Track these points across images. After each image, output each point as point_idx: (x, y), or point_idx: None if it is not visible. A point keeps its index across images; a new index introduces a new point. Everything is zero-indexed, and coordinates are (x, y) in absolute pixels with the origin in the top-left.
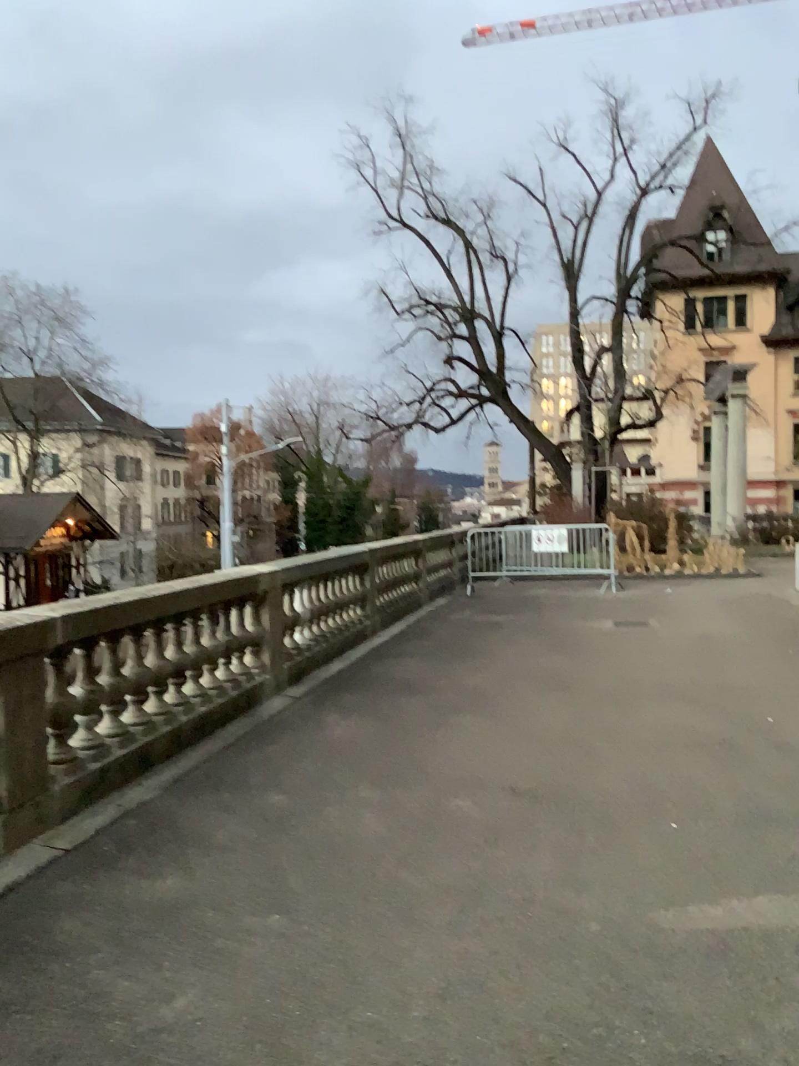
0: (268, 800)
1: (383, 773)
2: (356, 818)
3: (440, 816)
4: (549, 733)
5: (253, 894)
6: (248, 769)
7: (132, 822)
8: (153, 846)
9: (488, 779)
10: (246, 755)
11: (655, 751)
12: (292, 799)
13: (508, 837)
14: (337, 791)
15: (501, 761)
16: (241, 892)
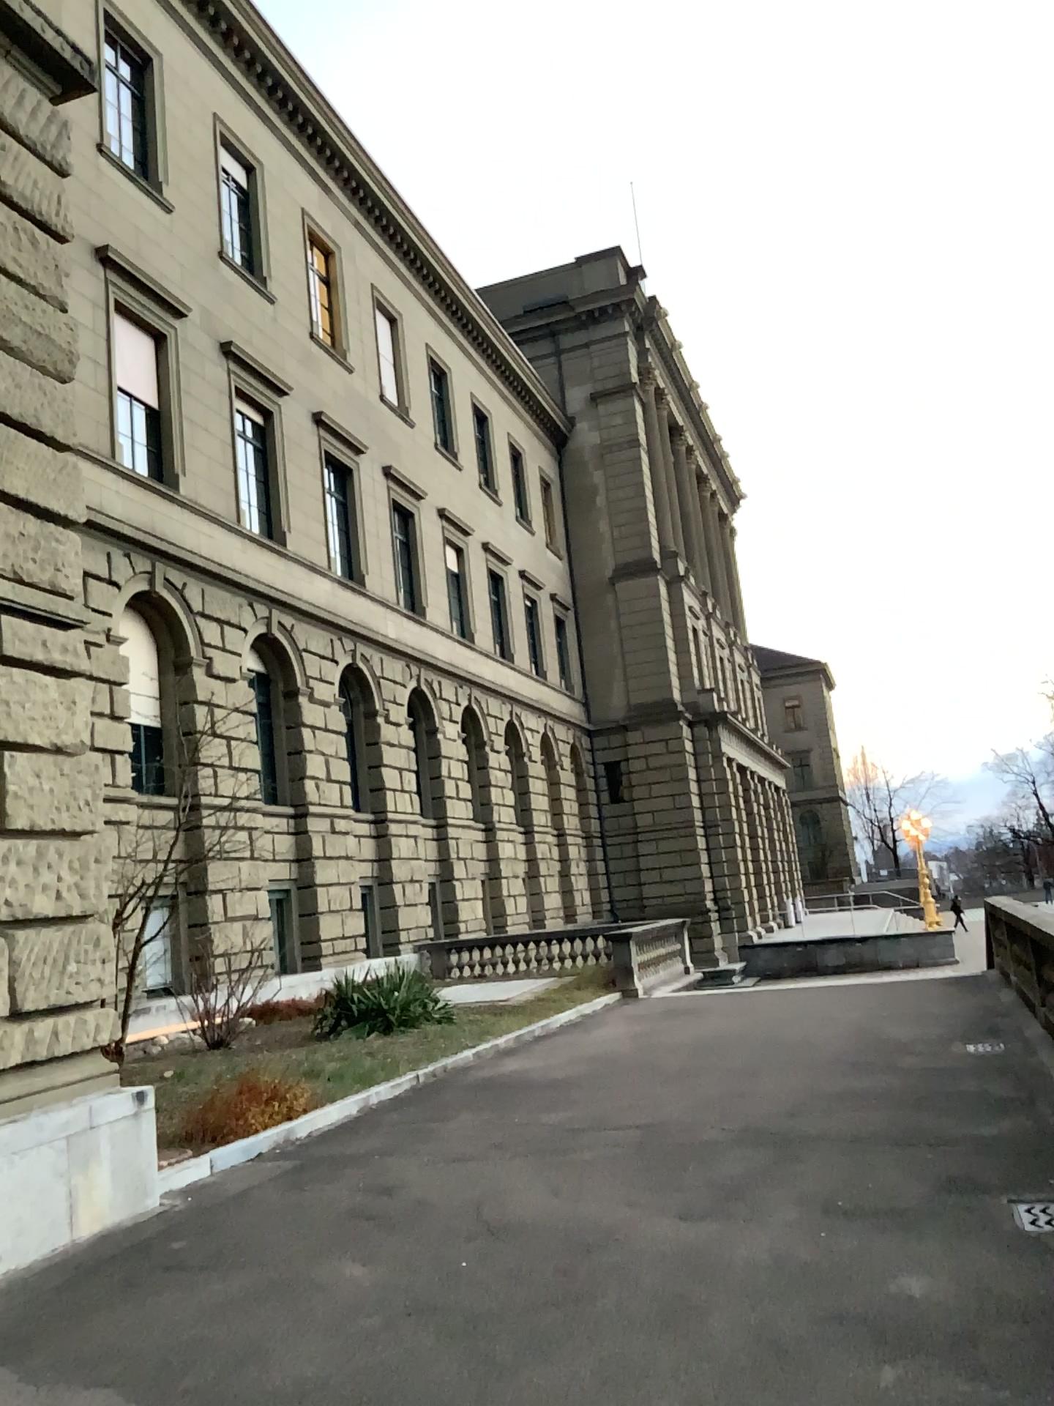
0: None
1: None
2: None
3: None
4: None
5: None
6: None
7: None
8: None
9: None
10: None
11: None
12: None
13: None
14: None
15: None
16: None
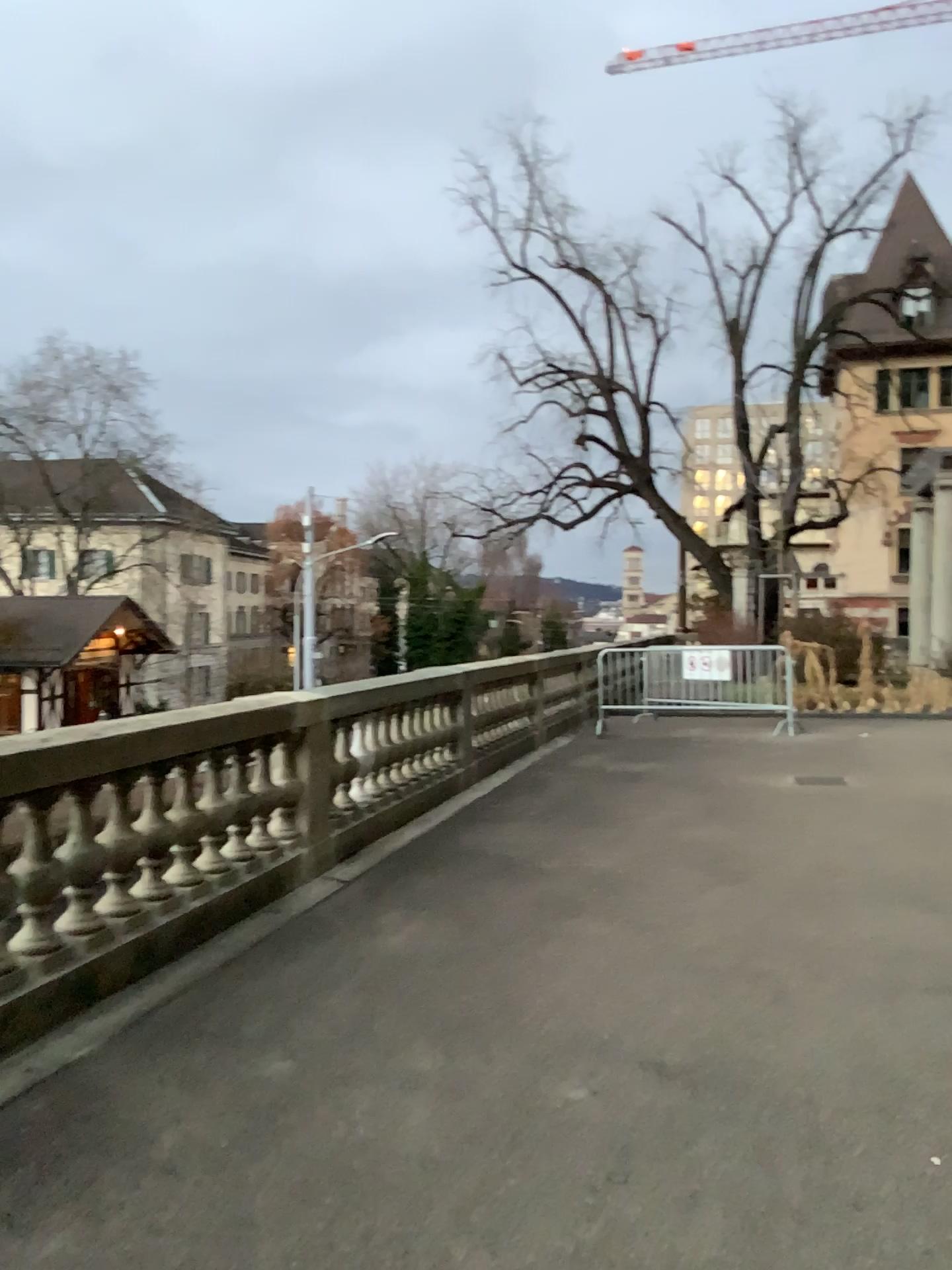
0: (264, 1063)
1: (451, 1017)
2: (396, 1107)
3: (531, 1110)
4: (708, 955)
5: (189, 1269)
6: (247, 1000)
7: (39, 1097)
8: (56, 1151)
9: (614, 1037)
10: (251, 975)
11: (877, 996)
12: (303, 1061)
13: (641, 1163)
14: (375, 1050)
15: (634, 1003)
16: (170, 1266)
